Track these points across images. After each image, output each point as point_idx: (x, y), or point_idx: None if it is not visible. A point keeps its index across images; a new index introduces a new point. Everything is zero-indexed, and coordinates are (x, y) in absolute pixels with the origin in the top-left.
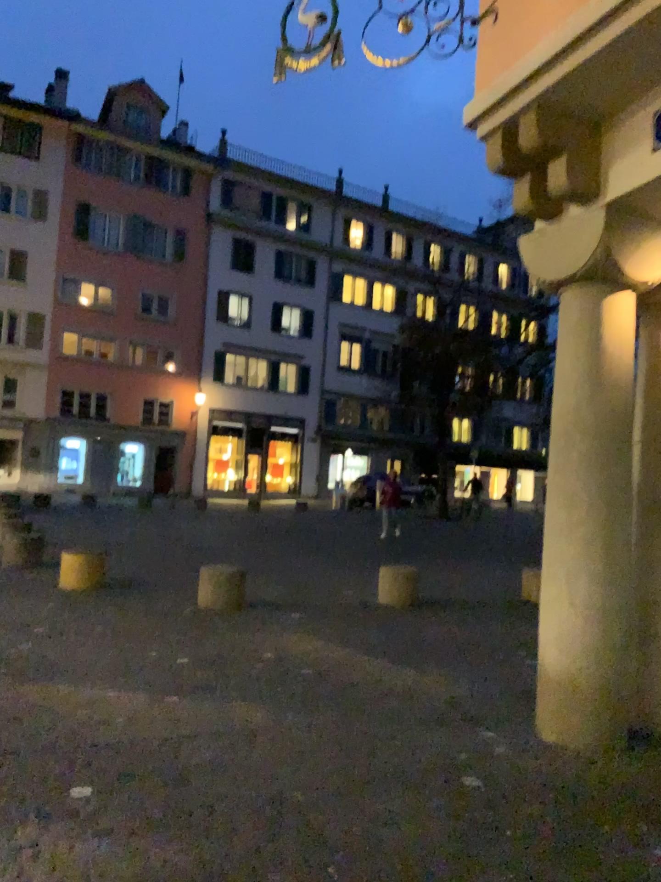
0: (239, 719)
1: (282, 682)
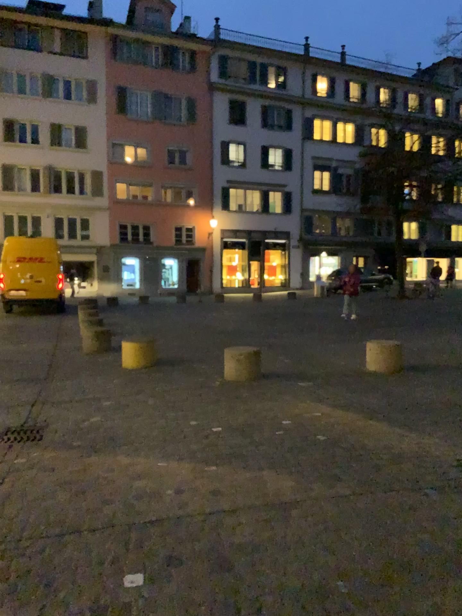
0: (271, 493)
1: (303, 452)
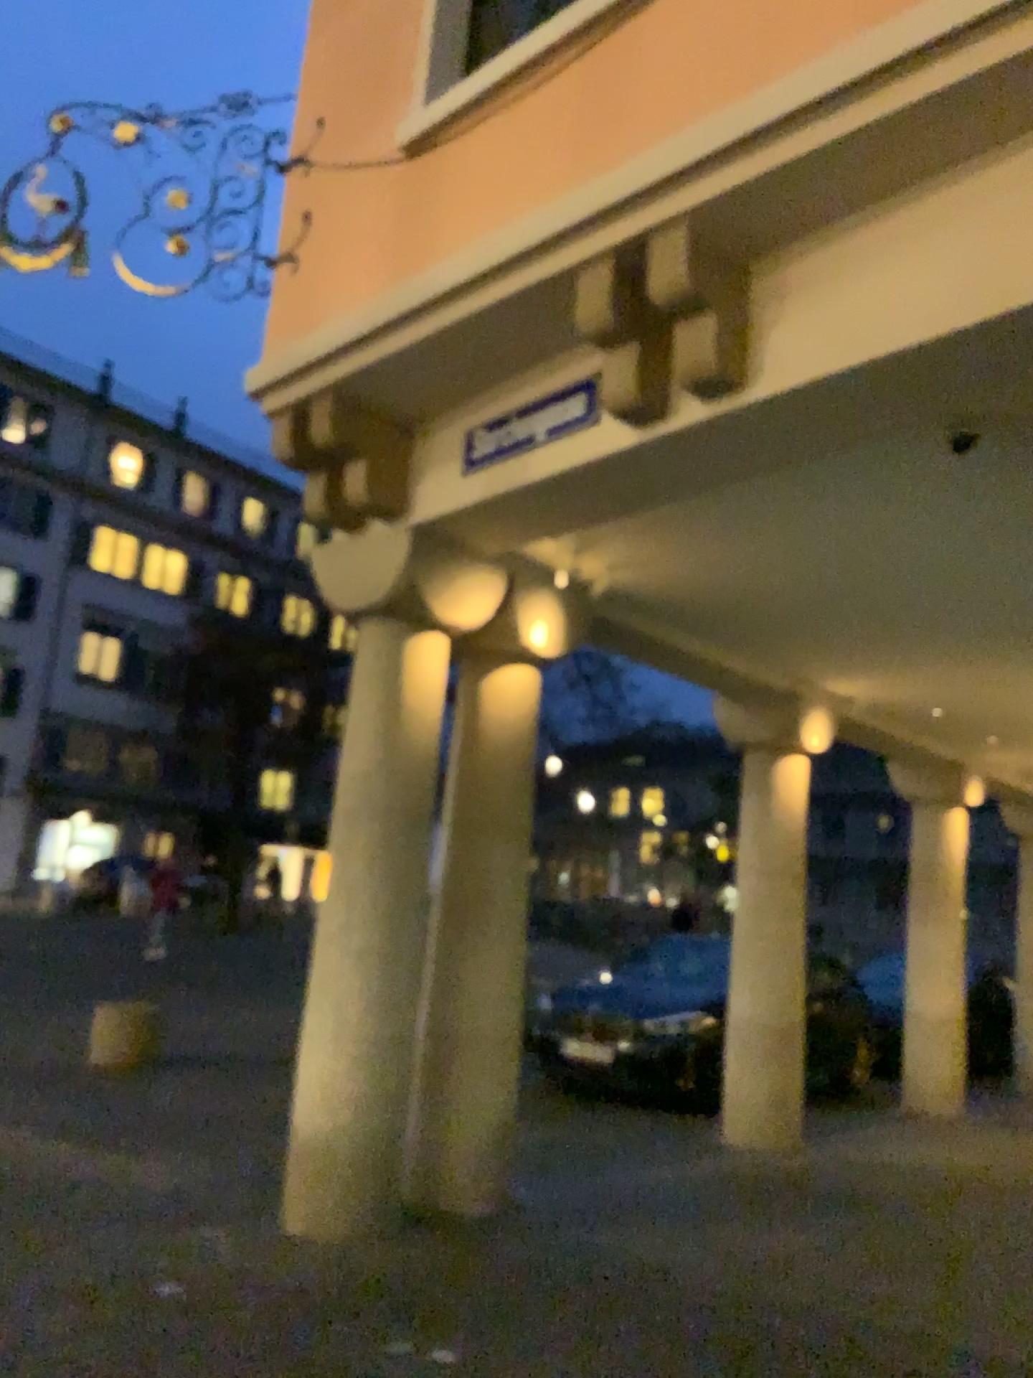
0: None
1: None
